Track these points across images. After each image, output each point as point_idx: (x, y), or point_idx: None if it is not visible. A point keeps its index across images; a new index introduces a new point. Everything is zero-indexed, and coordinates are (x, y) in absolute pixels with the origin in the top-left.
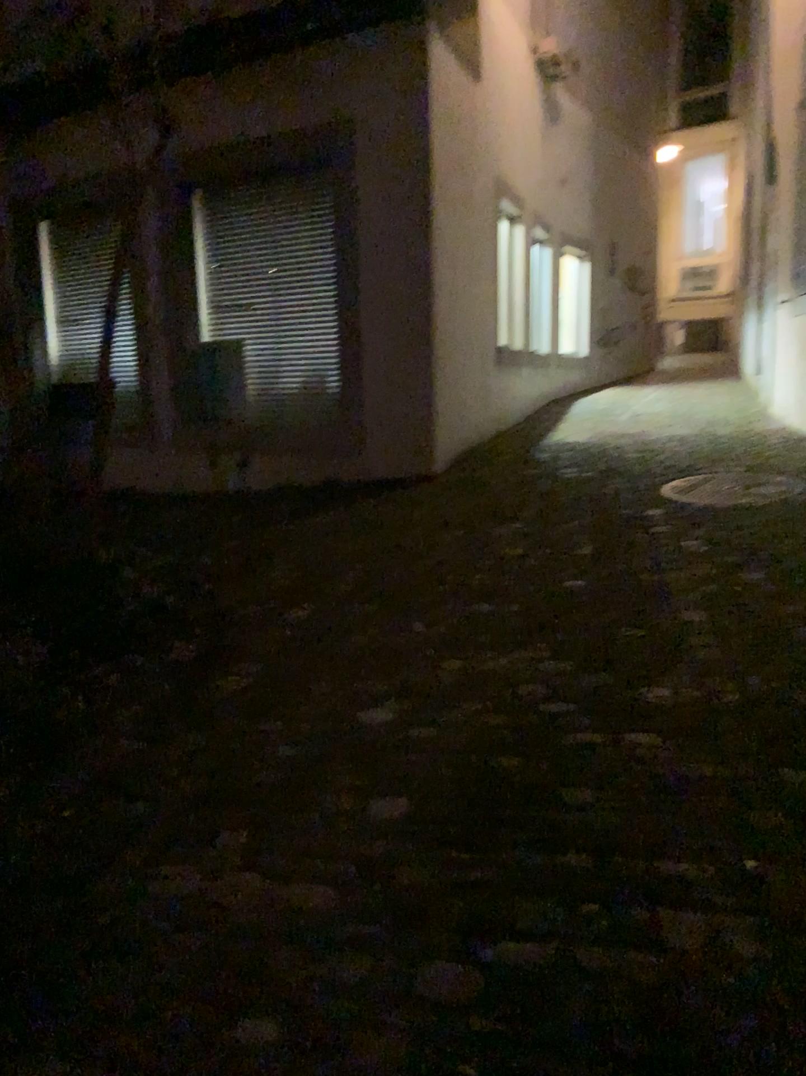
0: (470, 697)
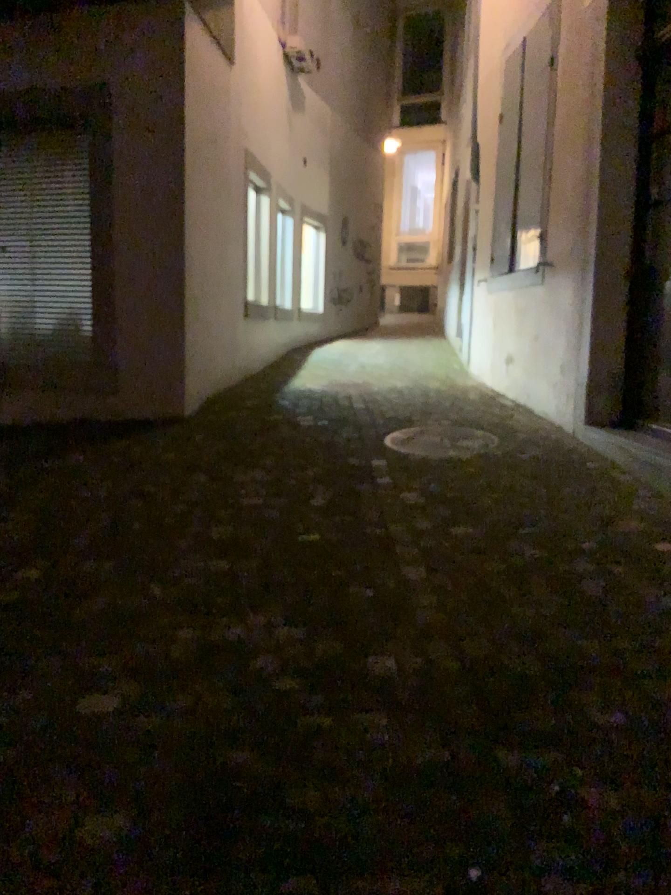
0: (200, 670)
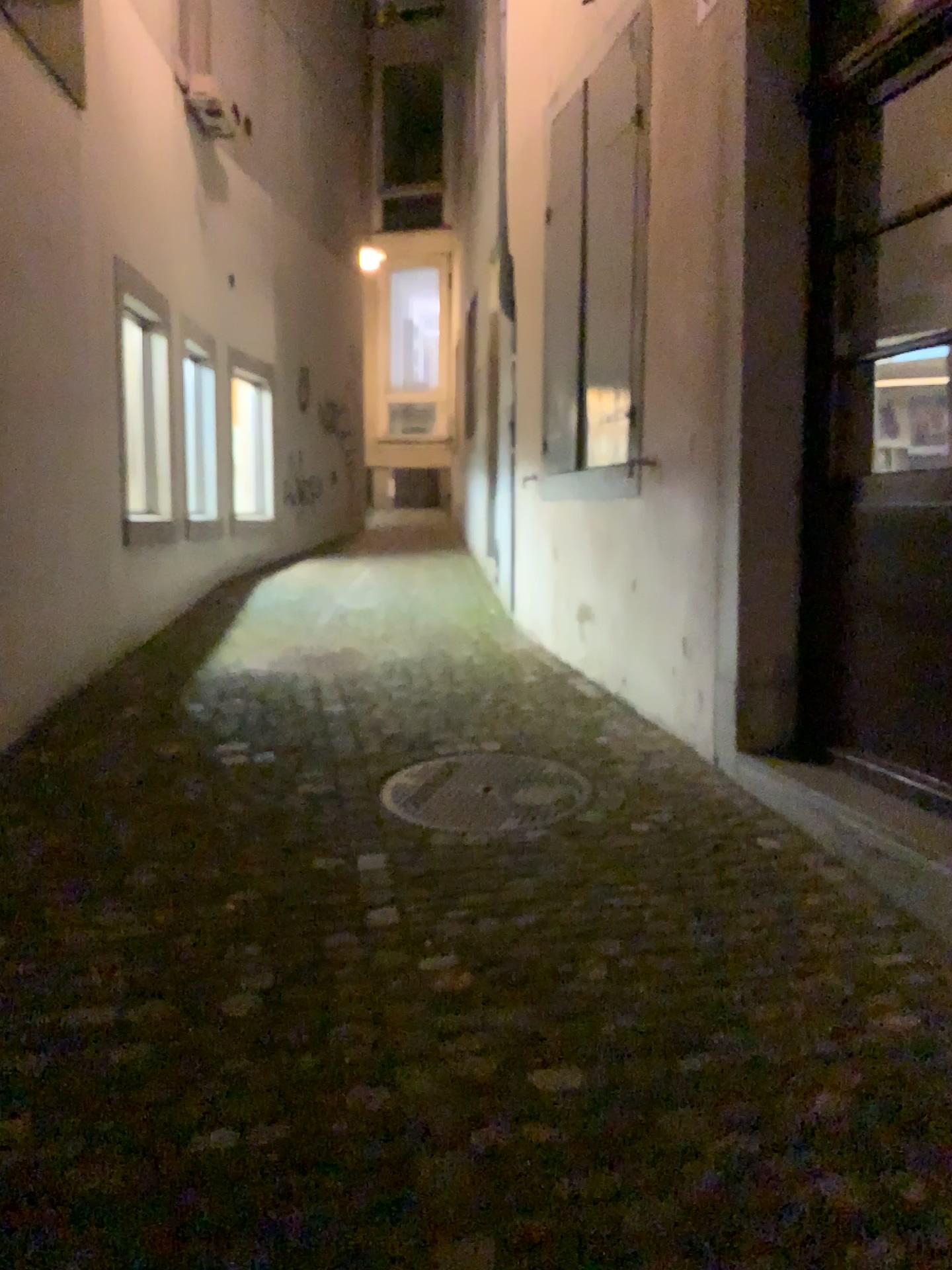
0: None
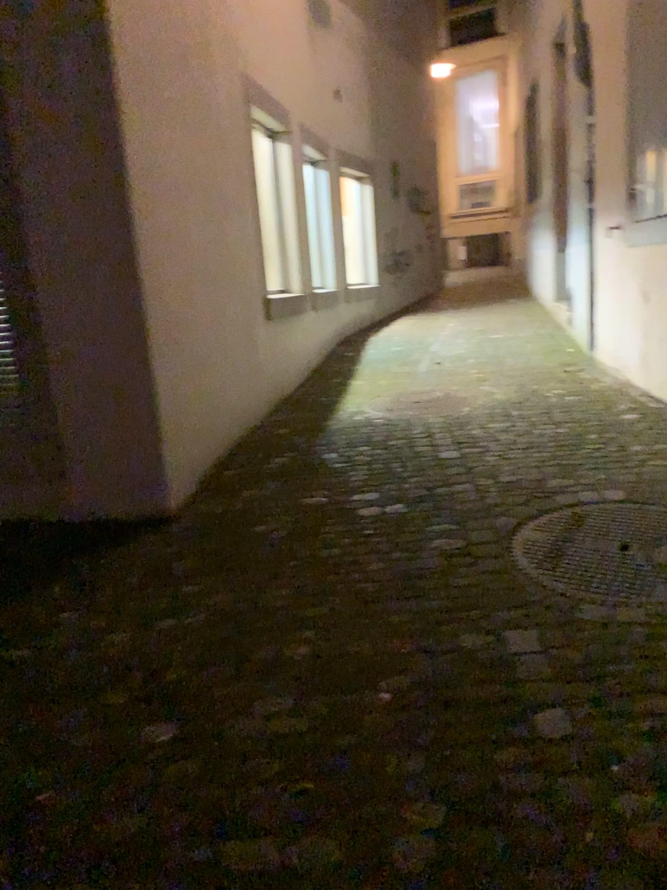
0: None
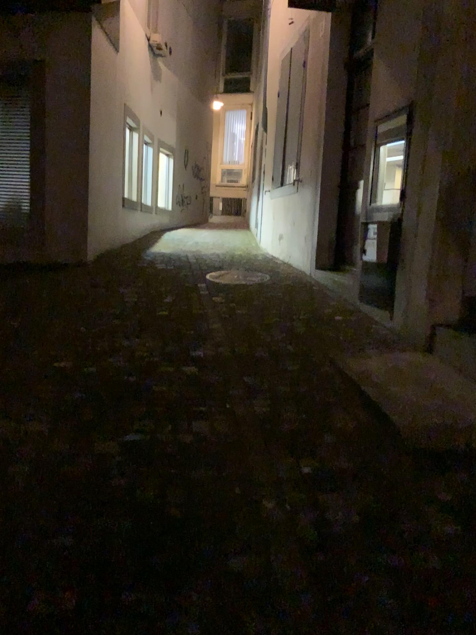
0: (110, 355)
